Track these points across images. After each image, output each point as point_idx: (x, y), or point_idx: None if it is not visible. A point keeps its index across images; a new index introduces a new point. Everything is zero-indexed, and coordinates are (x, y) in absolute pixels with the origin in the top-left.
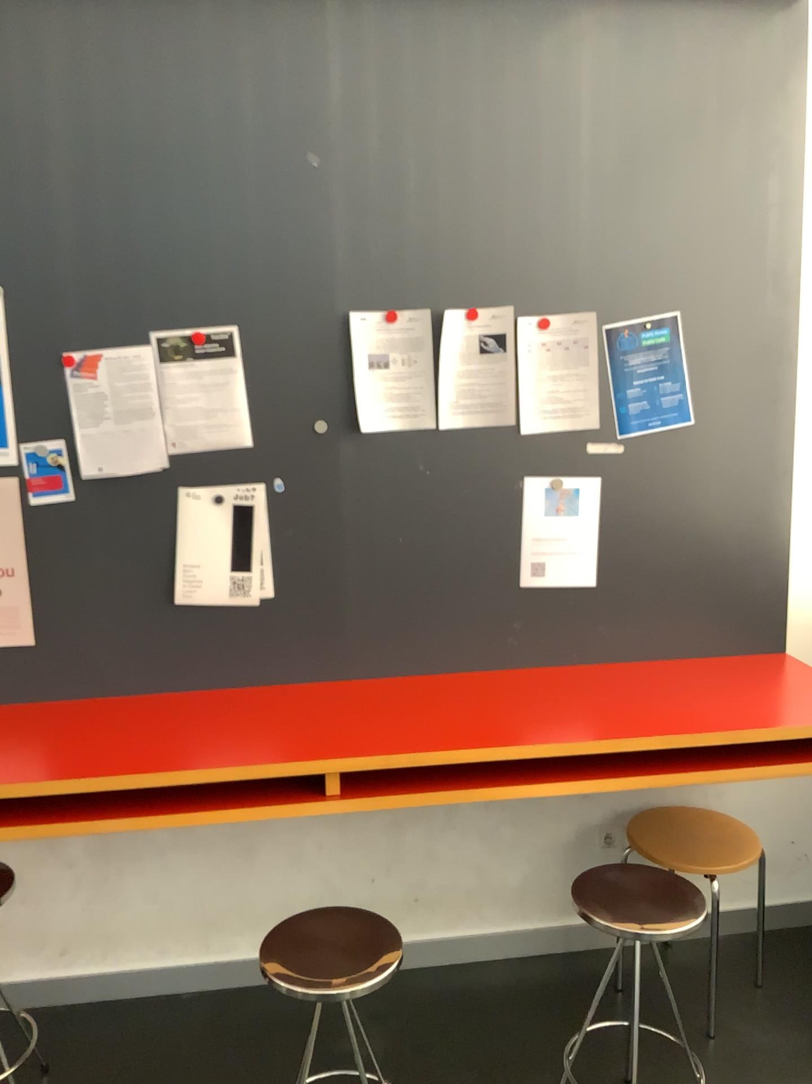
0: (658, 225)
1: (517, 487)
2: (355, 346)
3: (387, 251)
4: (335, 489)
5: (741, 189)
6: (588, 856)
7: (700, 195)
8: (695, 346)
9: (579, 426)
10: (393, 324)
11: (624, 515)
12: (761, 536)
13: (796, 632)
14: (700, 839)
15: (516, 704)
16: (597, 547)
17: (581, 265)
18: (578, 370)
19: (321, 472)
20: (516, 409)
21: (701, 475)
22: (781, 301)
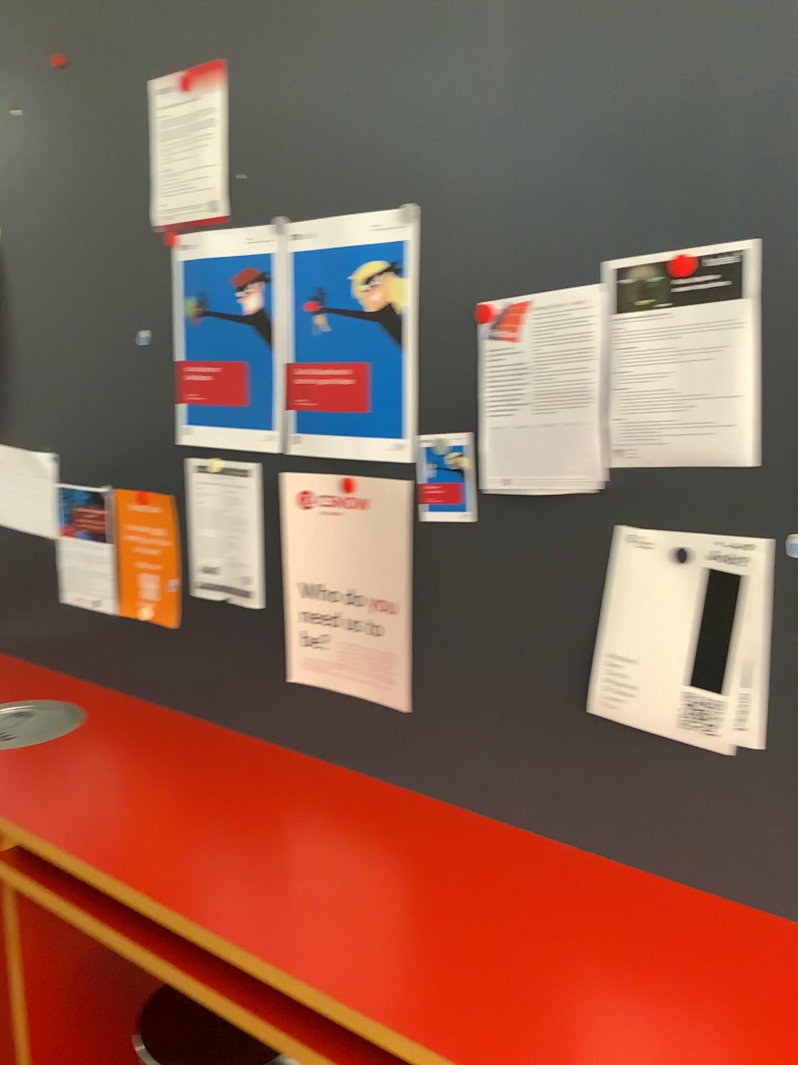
0: None
1: None
2: None
3: None
4: None
5: None
6: None
7: None
8: None
9: None
10: None
11: None
12: None
13: None
14: None
15: None
16: None
17: None
18: None
19: None
20: None
21: None
22: None
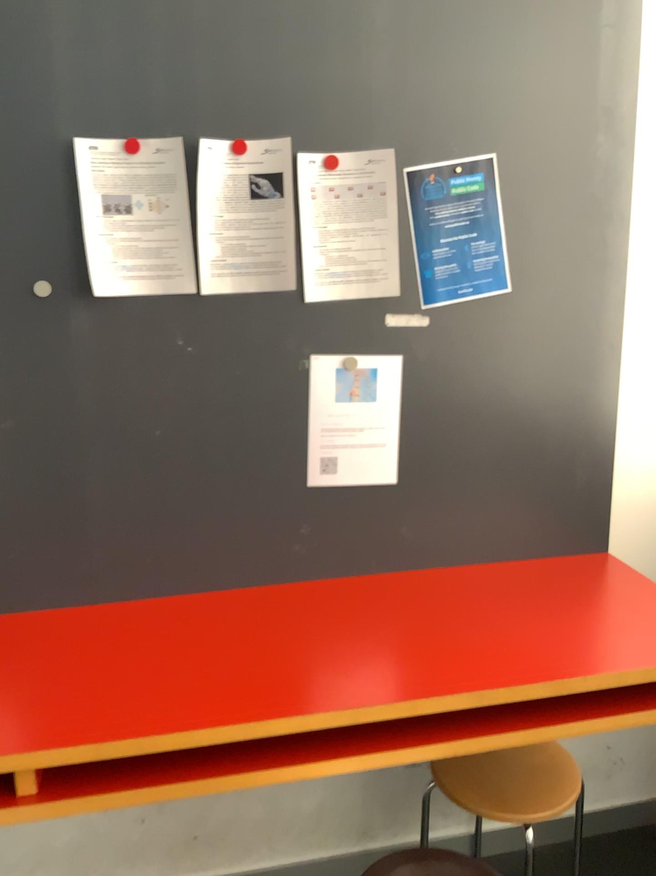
0: (470, 44)
1: (299, 367)
2: (82, 182)
3: (124, 58)
4: (66, 370)
5: (570, 2)
6: (387, 781)
7: (522, 9)
8: (513, 197)
9: (375, 293)
10: (134, 156)
11: (428, 401)
12: (584, 423)
13: (620, 532)
14: (513, 775)
15: (293, 639)
16: (397, 438)
17: (376, 90)
18: (373, 223)
19: (48, 348)
20: (298, 271)
21: (517, 353)
22: (613, 146)
